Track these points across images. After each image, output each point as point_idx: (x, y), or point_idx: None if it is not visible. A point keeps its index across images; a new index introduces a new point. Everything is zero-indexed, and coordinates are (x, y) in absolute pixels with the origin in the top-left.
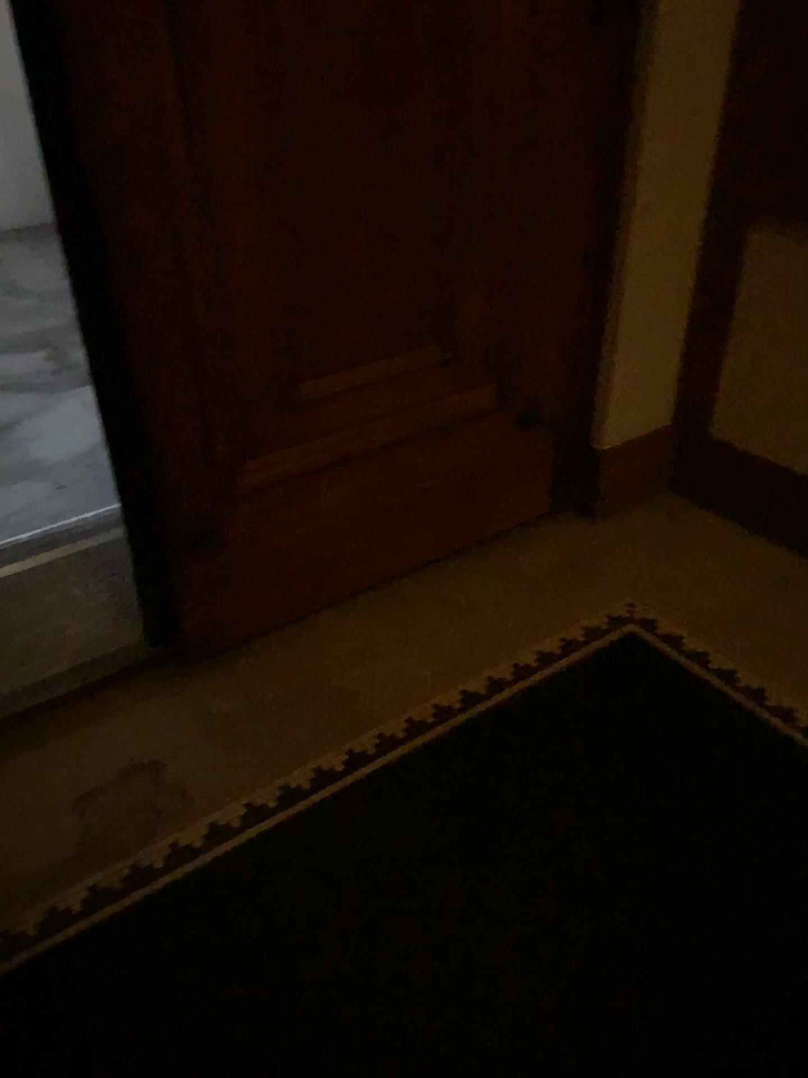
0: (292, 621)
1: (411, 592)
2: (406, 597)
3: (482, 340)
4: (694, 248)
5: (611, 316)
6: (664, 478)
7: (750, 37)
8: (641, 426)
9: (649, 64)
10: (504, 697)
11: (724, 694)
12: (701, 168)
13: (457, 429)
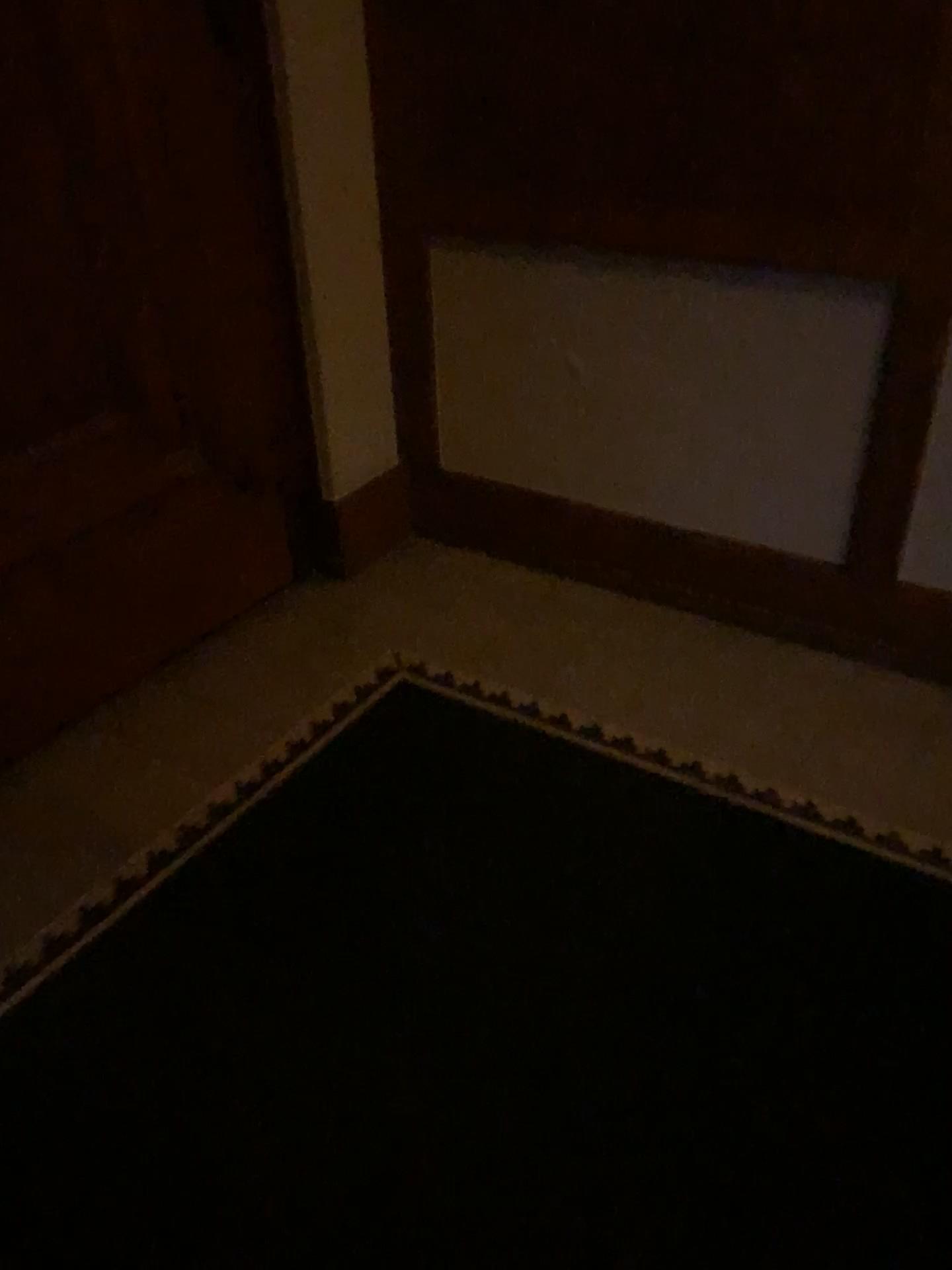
0: (16, 766)
1: (154, 700)
2: (150, 708)
3: (170, 401)
4: (379, 272)
5: (309, 356)
6: (407, 521)
7: (384, 48)
8: (369, 470)
9: (285, 82)
10: (283, 783)
11: (506, 720)
12: (365, 187)
13: (165, 505)
